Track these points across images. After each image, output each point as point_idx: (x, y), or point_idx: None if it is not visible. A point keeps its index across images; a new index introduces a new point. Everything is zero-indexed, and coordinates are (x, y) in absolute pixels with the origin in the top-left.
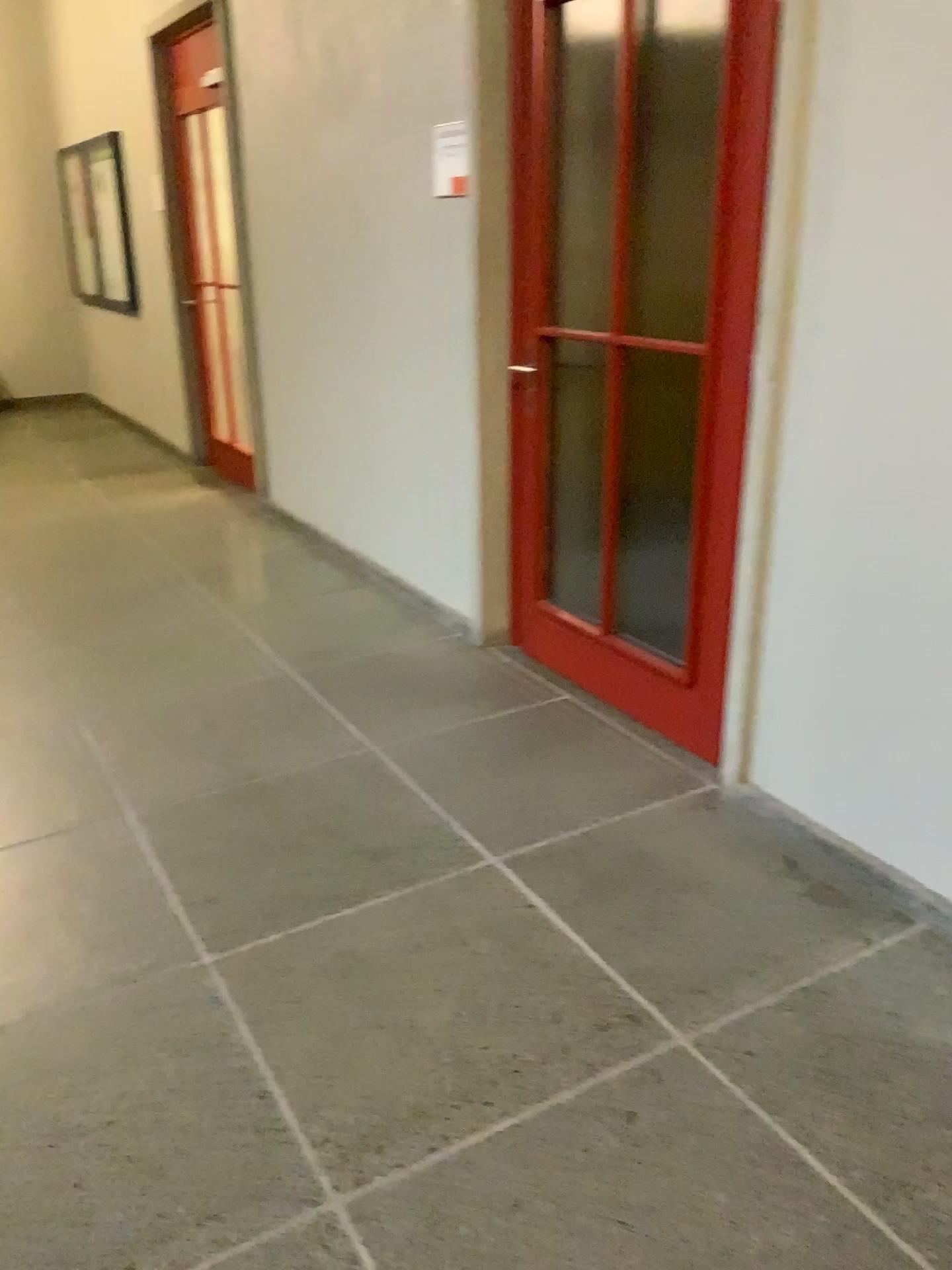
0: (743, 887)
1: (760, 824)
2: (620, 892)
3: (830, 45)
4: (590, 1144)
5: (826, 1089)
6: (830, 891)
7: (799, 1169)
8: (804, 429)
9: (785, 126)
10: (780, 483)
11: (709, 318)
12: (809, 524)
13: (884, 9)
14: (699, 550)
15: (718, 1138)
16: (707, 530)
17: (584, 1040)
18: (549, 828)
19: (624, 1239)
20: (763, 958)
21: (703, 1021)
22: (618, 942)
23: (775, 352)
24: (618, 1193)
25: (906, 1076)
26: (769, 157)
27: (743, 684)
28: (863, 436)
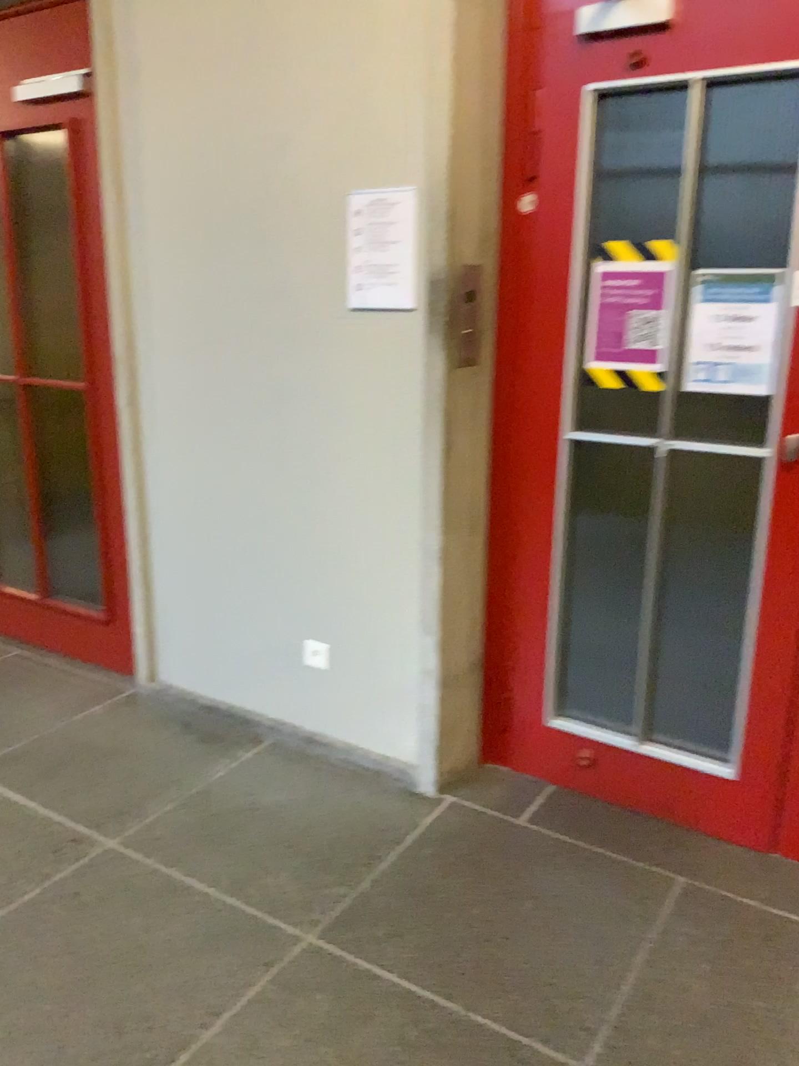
0: (154, 746)
1: (165, 706)
2: (65, 769)
3: (135, 196)
4: (46, 918)
5: (206, 844)
6: (212, 737)
7: (188, 890)
8: (155, 434)
9: (116, 242)
10: (146, 471)
11: (87, 364)
12: (167, 496)
13: (162, 179)
14: (101, 524)
15: (136, 889)
16: (105, 509)
17: (40, 862)
18: (7, 740)
19: (73, 962)
20: (167, 784)
21: (125, 829)
22: (64, 799)
23: (130, 385)
24: (67, 939)
25: (255, 825)
26: (110, 261)
27: (144, 613)
28: (190, 436)
